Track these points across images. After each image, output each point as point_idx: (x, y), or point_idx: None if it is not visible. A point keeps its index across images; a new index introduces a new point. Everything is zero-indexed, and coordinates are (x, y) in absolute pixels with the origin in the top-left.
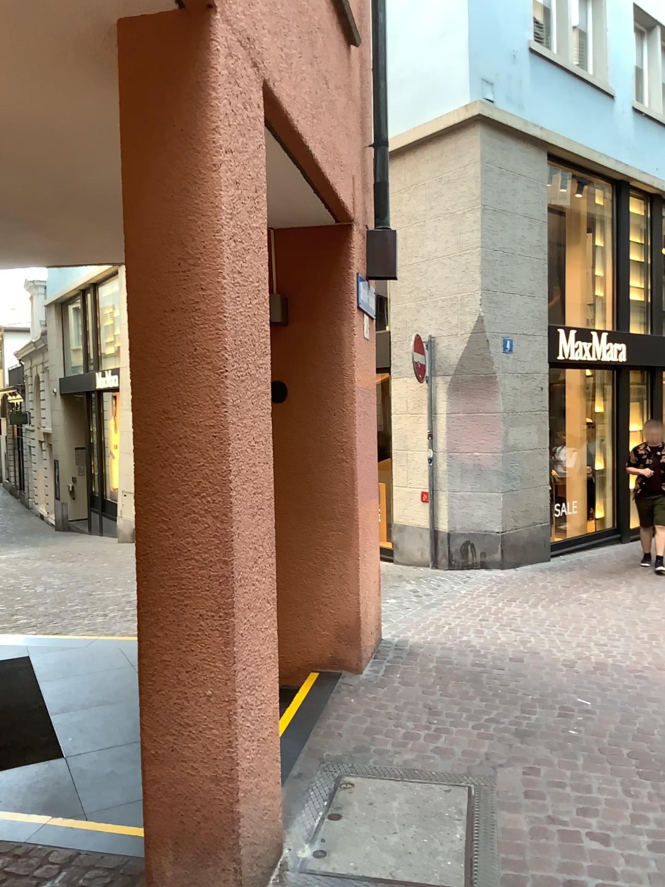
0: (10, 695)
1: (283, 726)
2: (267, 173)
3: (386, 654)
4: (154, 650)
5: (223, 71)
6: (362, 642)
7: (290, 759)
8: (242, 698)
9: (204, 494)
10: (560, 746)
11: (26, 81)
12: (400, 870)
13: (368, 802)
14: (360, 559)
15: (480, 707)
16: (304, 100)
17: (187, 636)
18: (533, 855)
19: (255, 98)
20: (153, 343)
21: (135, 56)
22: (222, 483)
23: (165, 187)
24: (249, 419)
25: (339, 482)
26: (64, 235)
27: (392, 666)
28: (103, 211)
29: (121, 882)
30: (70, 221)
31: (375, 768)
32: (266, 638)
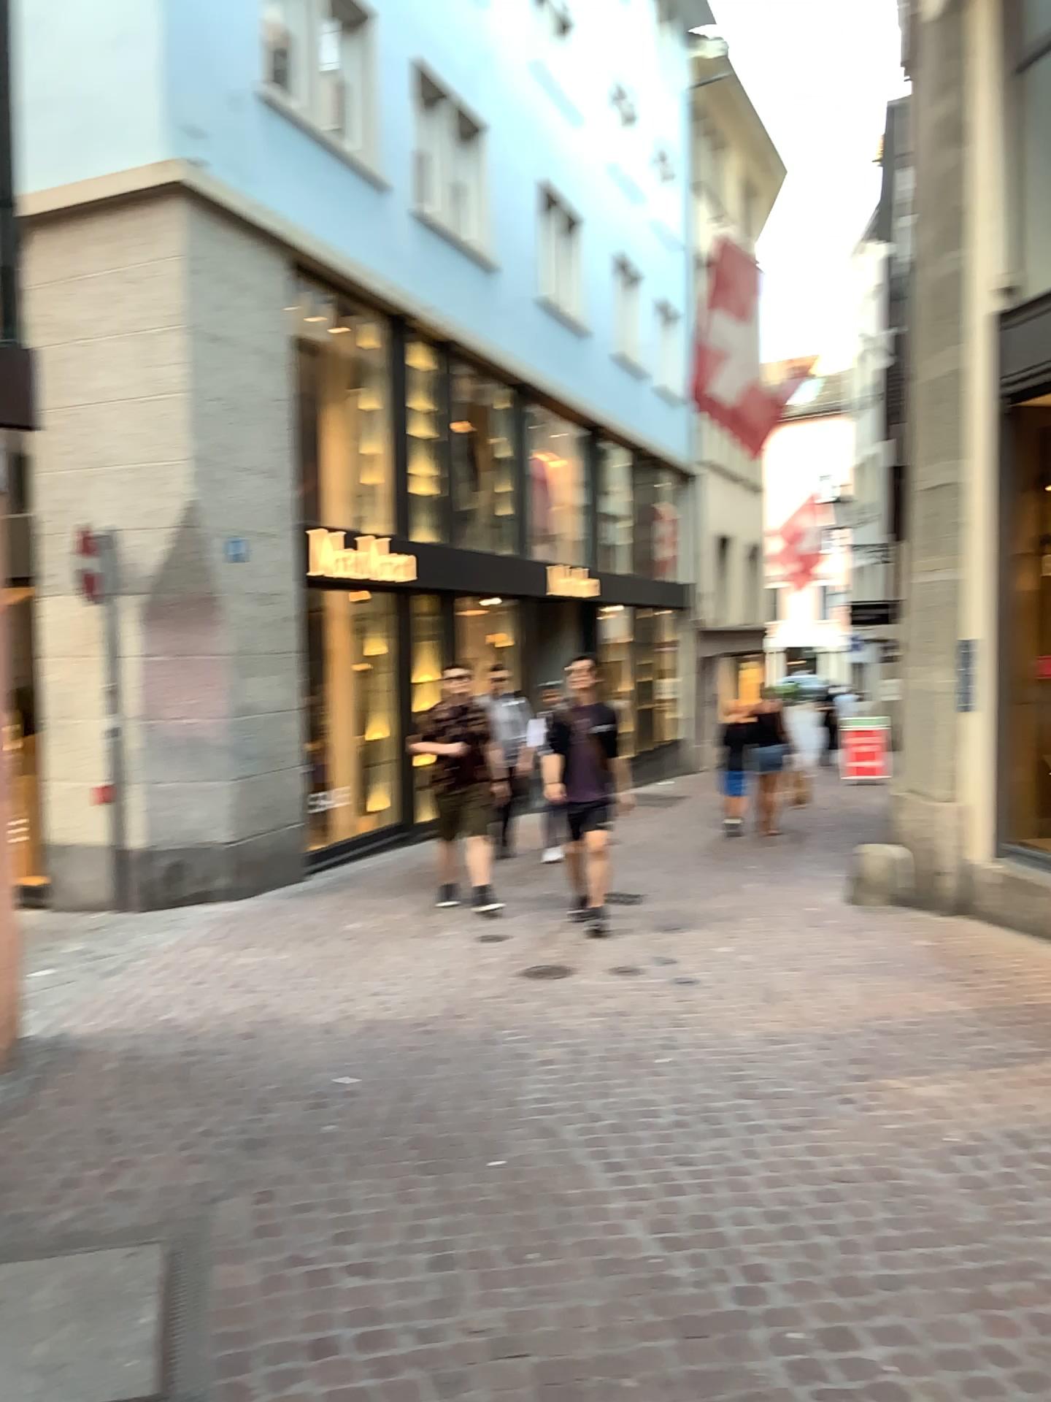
0: None
1: None
2: None
3: (33, 1060)
4: None
5: None
6: None
7: None
8: None
9: None
10: (311, 1152)
11: None
12: (51, 1397)
13: None
14: None
15: (190, 1117)
16: None
17: None
18: (266, 1317)
19: None
20: None
21: None
22: None
23: None
24: None
25: None
26: None
27: (45, 1077)
28: None
29: None
30: None
31: (9, 1247)
32: None
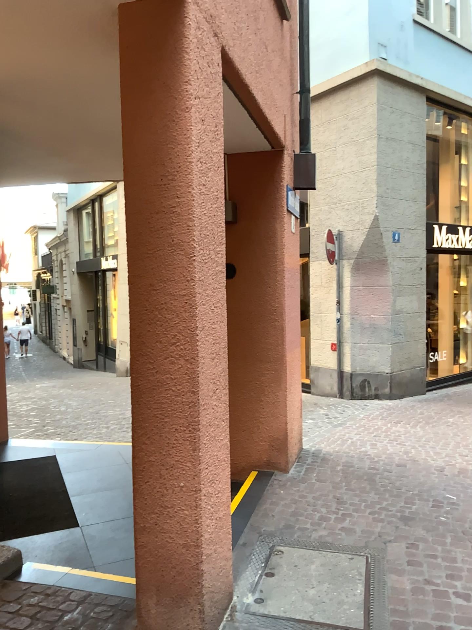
0: (43, 482)
1: (233, 509)
2: (223, 113)
3: (306, 459)
4: (143, 453)
5: (193, 38)
6: (289, 450)
7: (238, 532)
8: (205, 488)
9: (178, 343)
10: (434, 529)
11: (54, 49)
12: (317, 615)
13: (293, 565)
14: (288, 391)
15: (374, 499)
16: (249, 59)
17: (166, 444)
18: (414, 607)
19: (215, 58)
20: (142, 234)
21: (130, 29)
22: (191, 335)
23: (151, 123)
24: (210, 289)
25: (273, 336)
26: (79, 159)
27: (311, 468)
28: (107, 143)
29: (120, 615)
30: (83, 149)
31: (298, 541)
32: (222, 446)
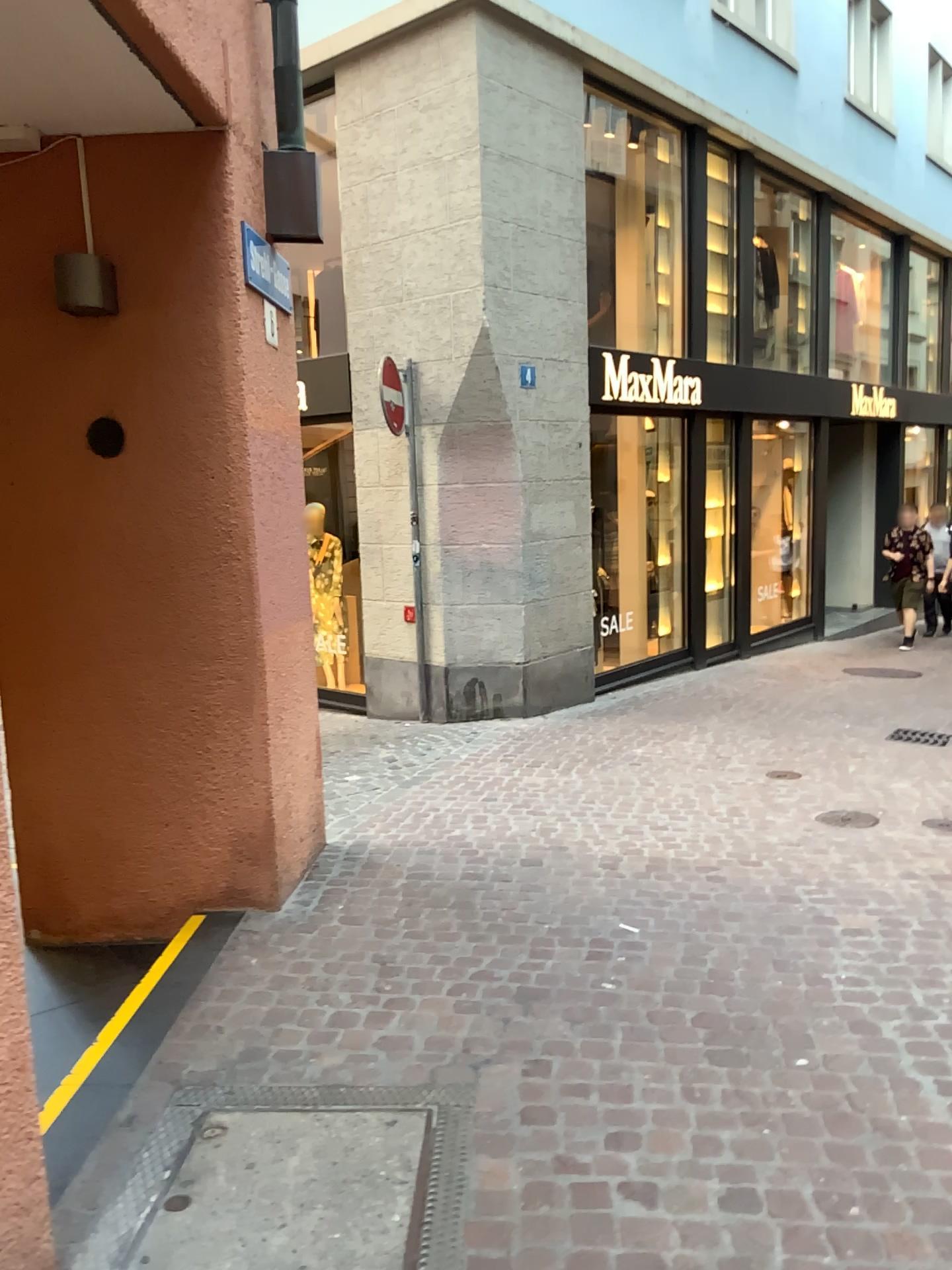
0: None
1: (119, 1024)
2: None
3: (324, 872)
4: None
5: None
6: (279, 857)
7: (117, 1090)
8: None
9: None
10: (587, 1017)
11: None
12: None
13: (243, 1166)
14: (270, 722)
15: (463, 956)
16: None
17: None
18: (525, 1243)
19: None
20: None
21: None
22: None
23: None
24: None
25: (227, 595)
26: None
27: (331, 893)
28: None
29: None
30: None
31: (269, 1092)
32: None
